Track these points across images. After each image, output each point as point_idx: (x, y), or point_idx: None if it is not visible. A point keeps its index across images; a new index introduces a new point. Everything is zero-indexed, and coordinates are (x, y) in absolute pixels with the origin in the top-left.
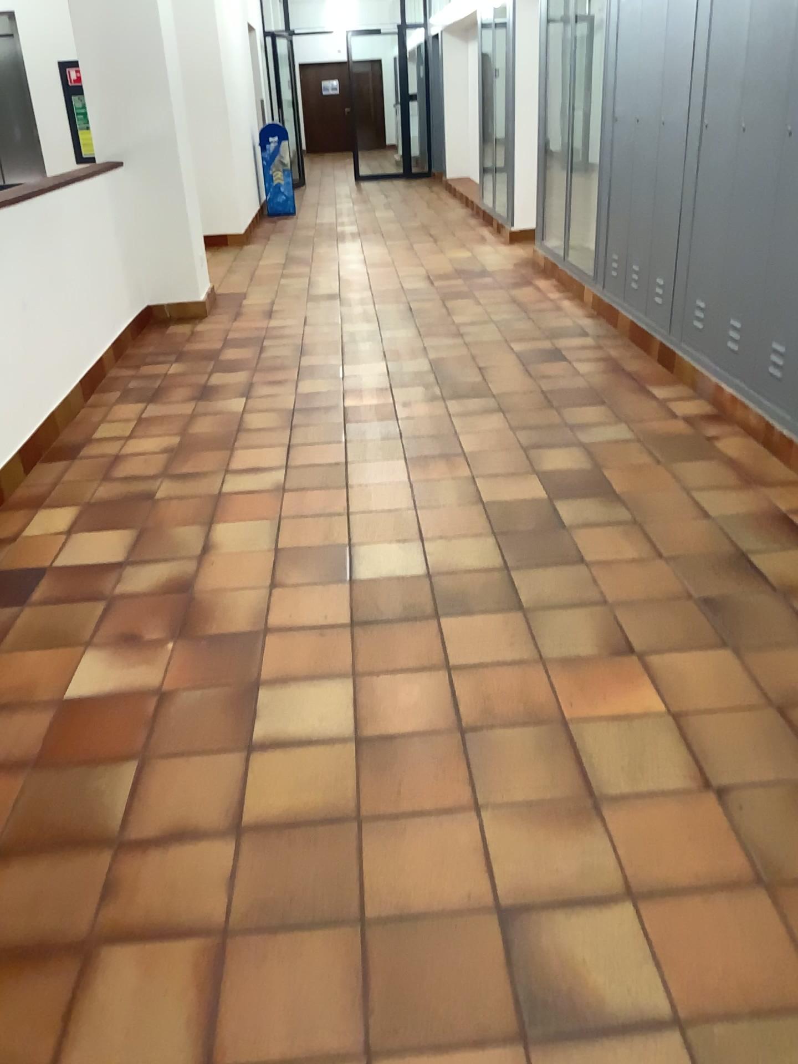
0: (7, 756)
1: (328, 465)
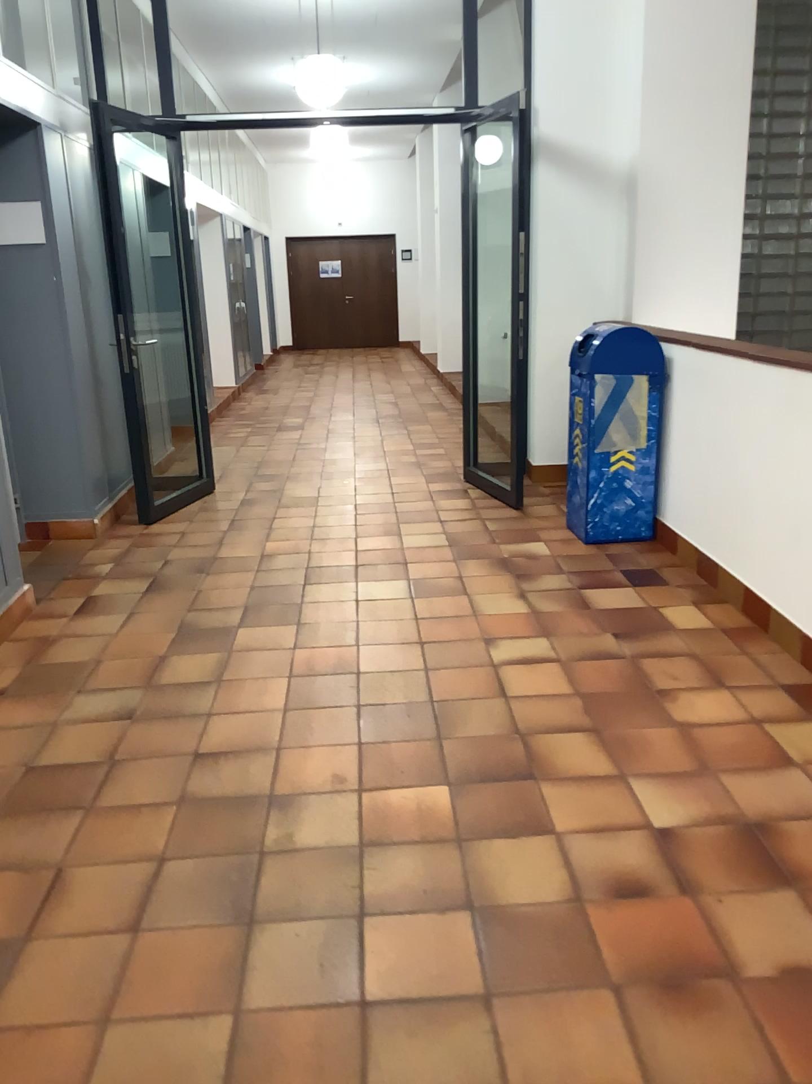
0: (547, 528)
1: (444, 663)
